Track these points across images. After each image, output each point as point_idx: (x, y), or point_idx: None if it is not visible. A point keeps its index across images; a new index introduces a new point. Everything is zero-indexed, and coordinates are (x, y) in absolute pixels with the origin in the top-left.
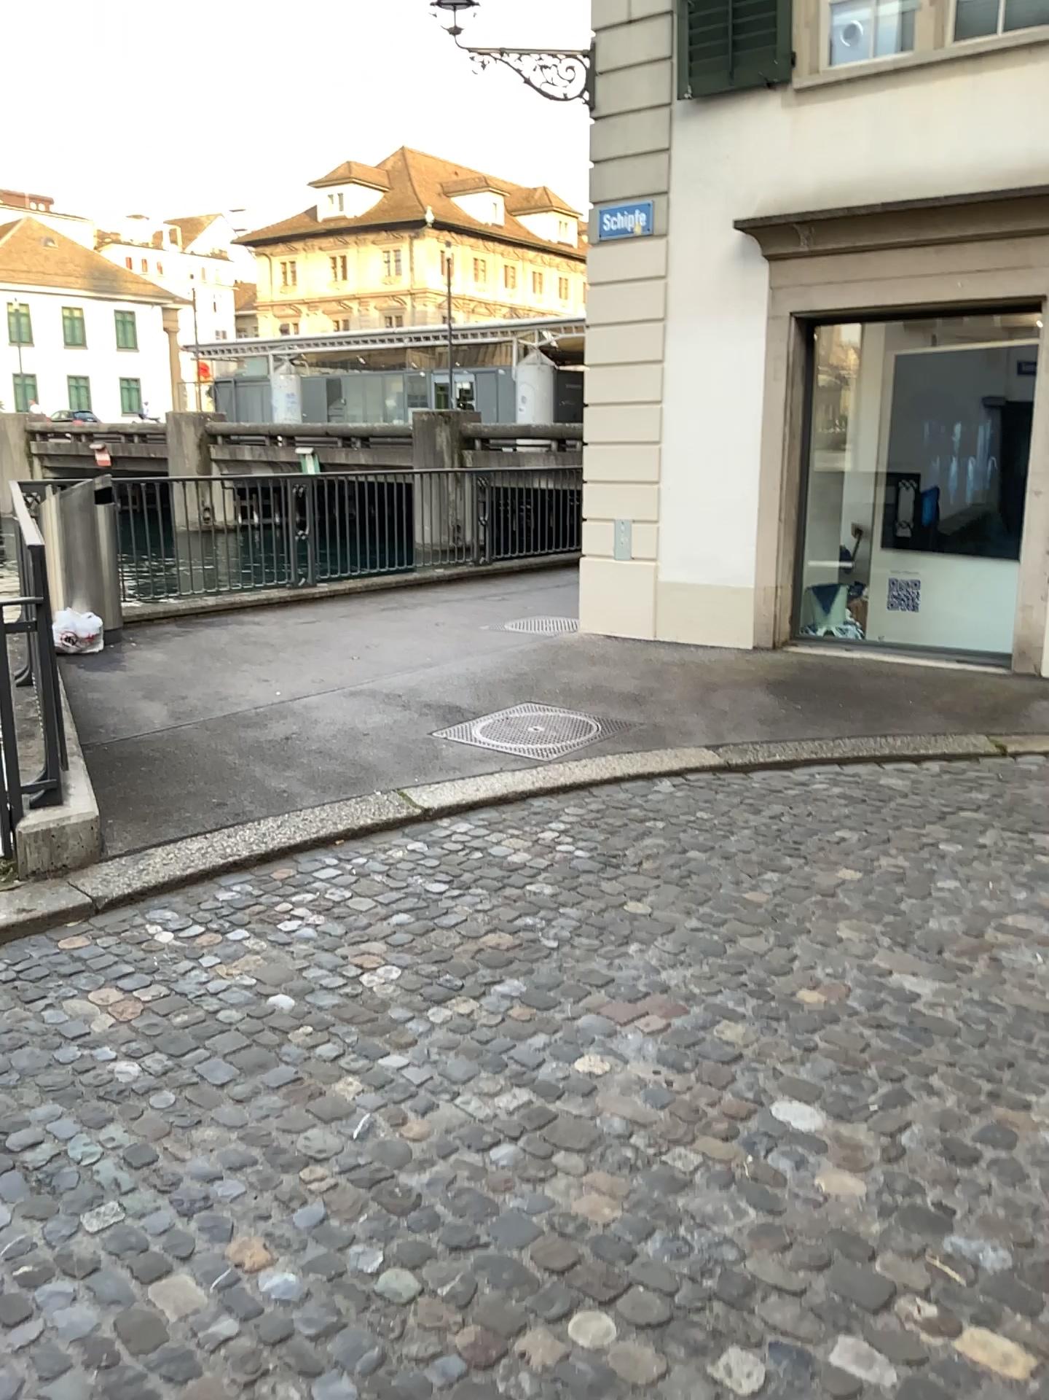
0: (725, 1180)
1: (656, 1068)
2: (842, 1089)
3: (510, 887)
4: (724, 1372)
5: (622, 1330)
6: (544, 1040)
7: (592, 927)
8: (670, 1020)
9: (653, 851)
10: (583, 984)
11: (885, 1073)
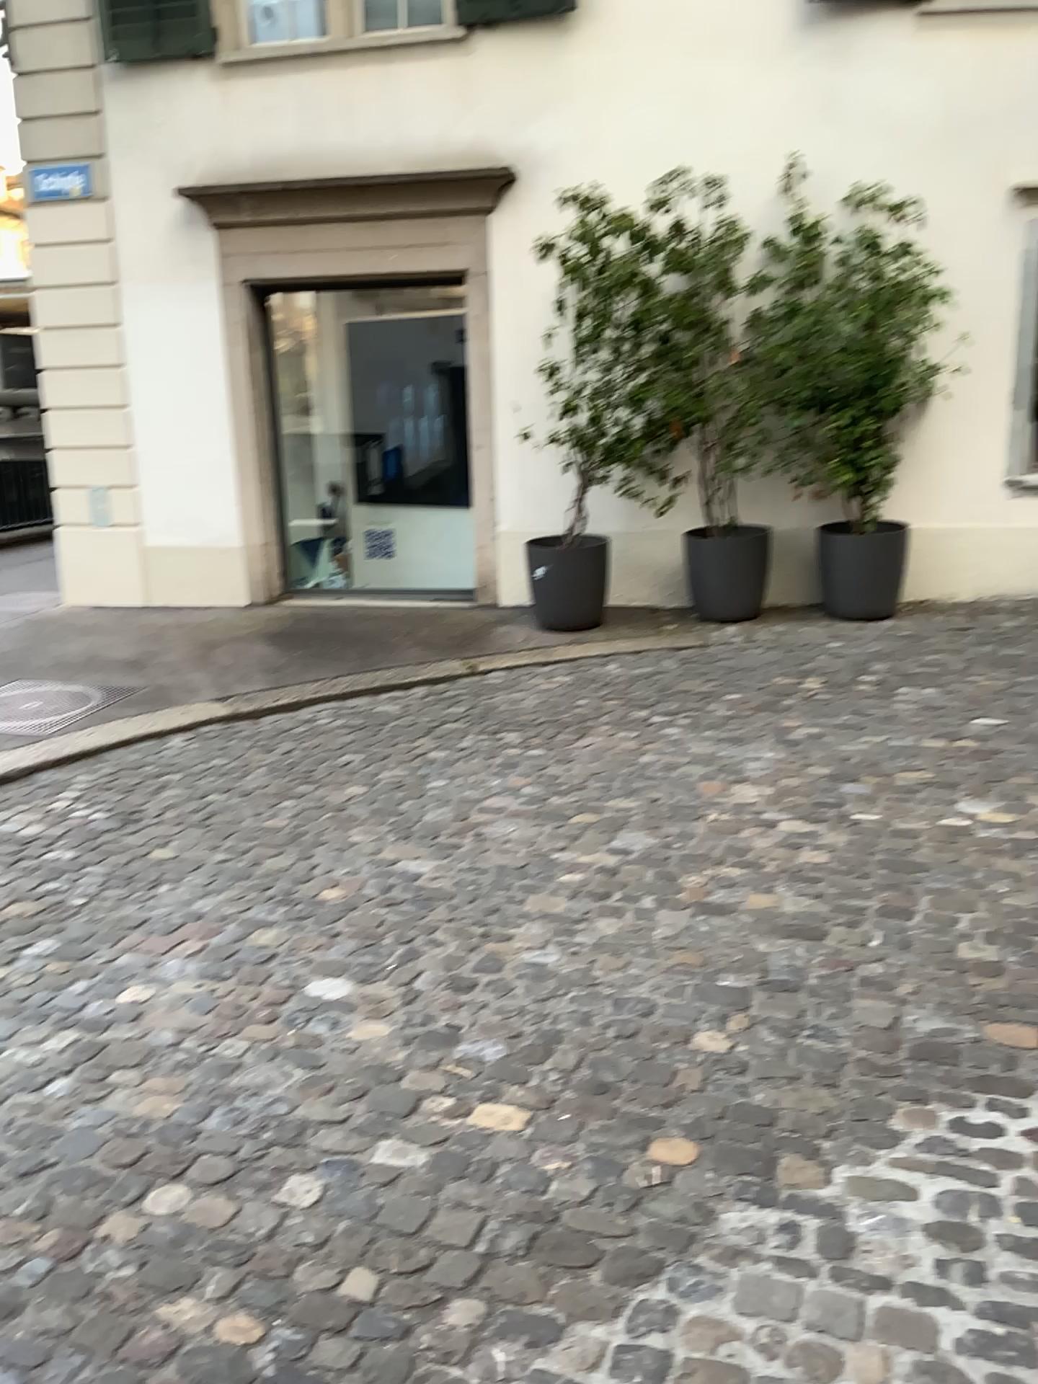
0: (272, 1053)
1: (198, 981)
2: (364, 960)
3: (28, 857)
4: (288, 1194)
5: (195, 1190)
6: (86, 982)
7: (119, 877)
8: (206, 939)
9: (171, 800)
10: (118, 928)
11: (398, 939)
